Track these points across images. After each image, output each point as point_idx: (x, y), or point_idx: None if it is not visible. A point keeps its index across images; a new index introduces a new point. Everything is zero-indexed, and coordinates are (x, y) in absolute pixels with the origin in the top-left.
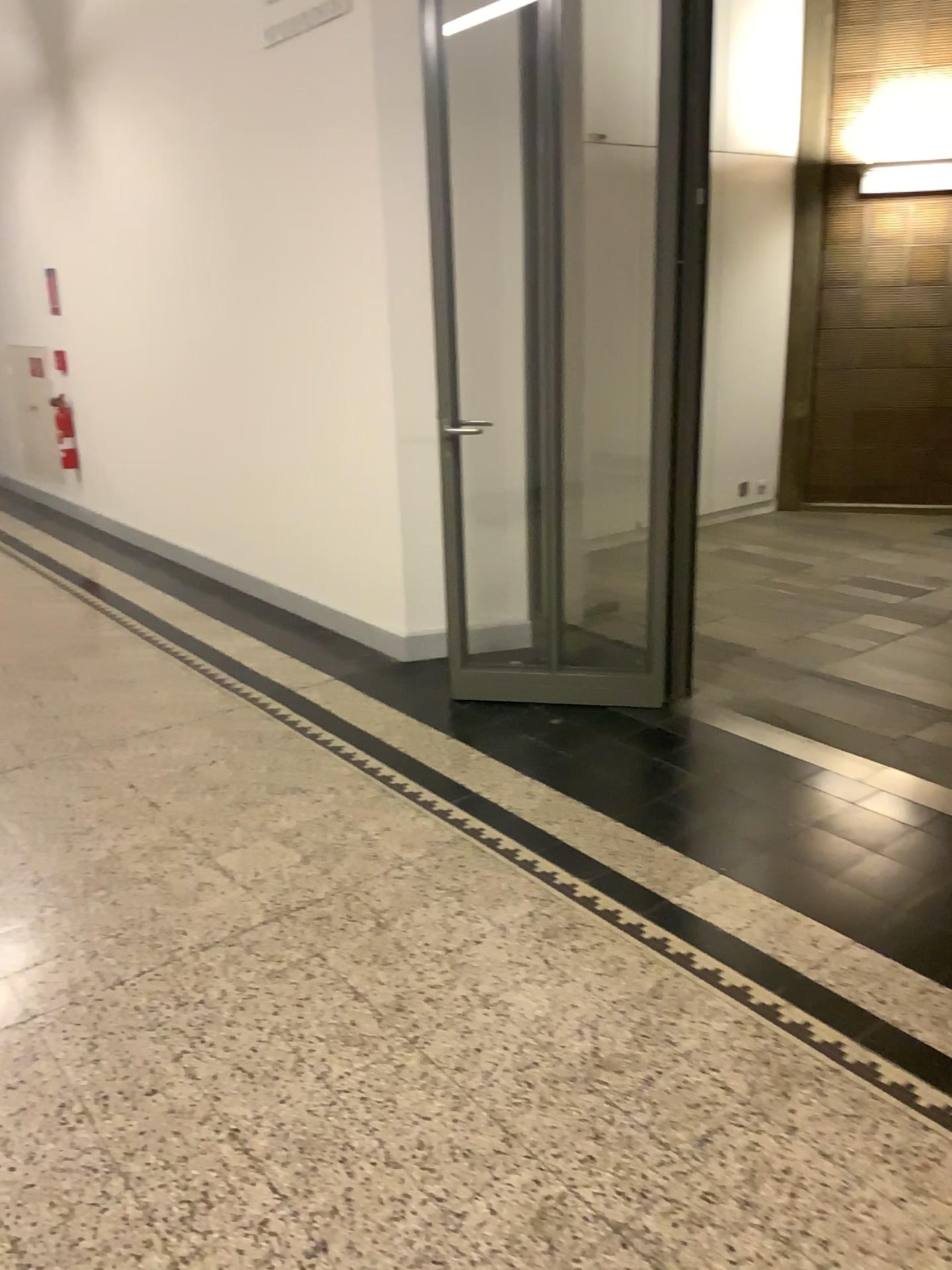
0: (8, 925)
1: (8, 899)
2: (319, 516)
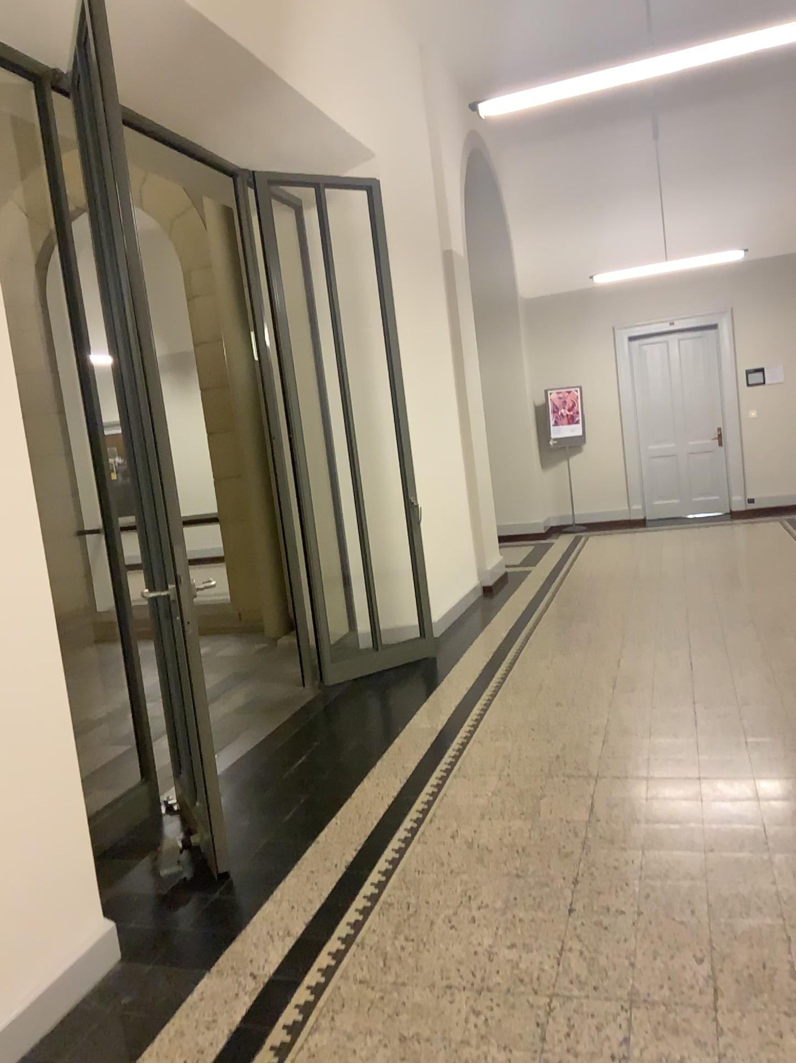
0: (746, 821)
1: (738, 837)
2: None
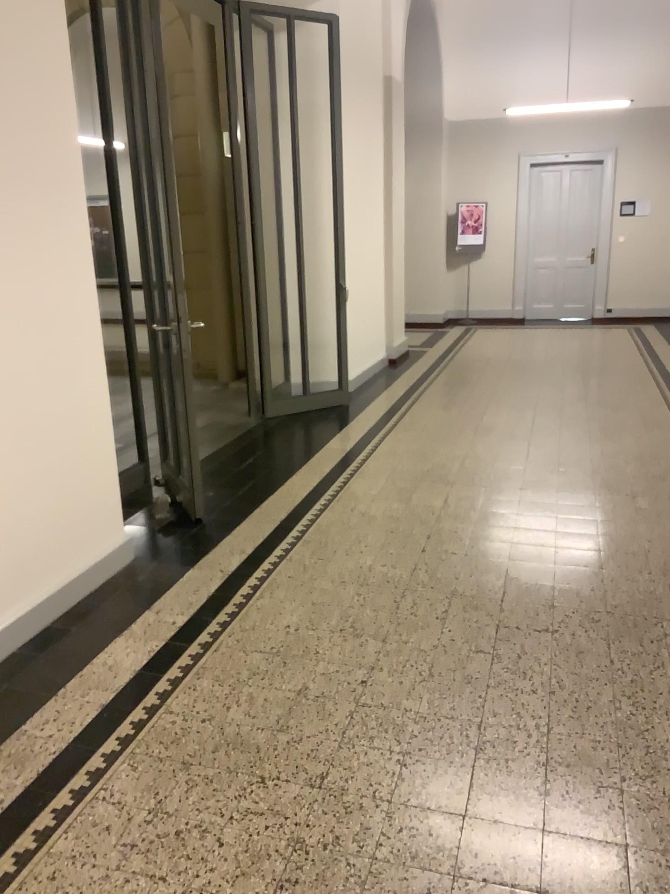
0: (546, 513)
1: (539, 521)
2: (29, 501)
